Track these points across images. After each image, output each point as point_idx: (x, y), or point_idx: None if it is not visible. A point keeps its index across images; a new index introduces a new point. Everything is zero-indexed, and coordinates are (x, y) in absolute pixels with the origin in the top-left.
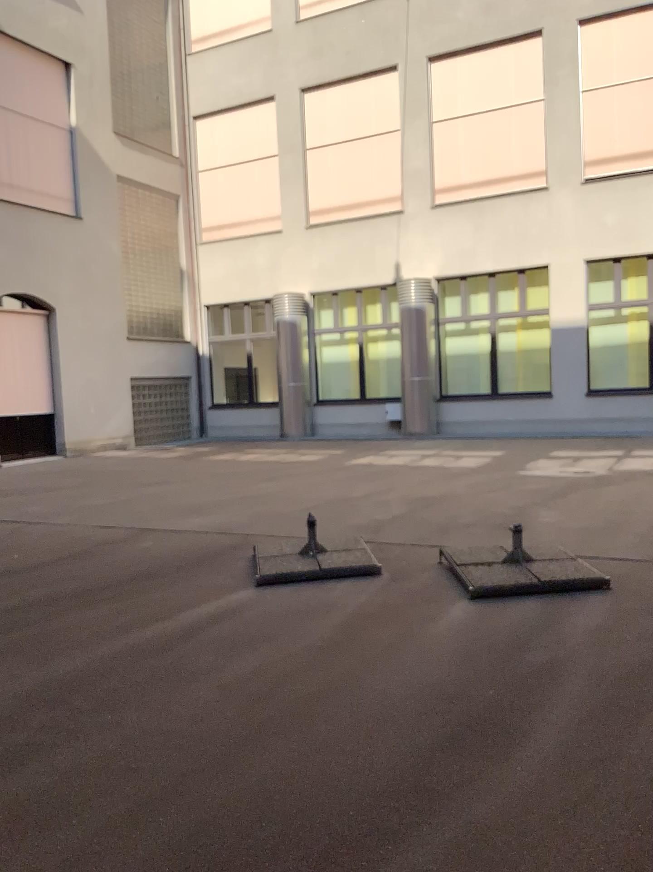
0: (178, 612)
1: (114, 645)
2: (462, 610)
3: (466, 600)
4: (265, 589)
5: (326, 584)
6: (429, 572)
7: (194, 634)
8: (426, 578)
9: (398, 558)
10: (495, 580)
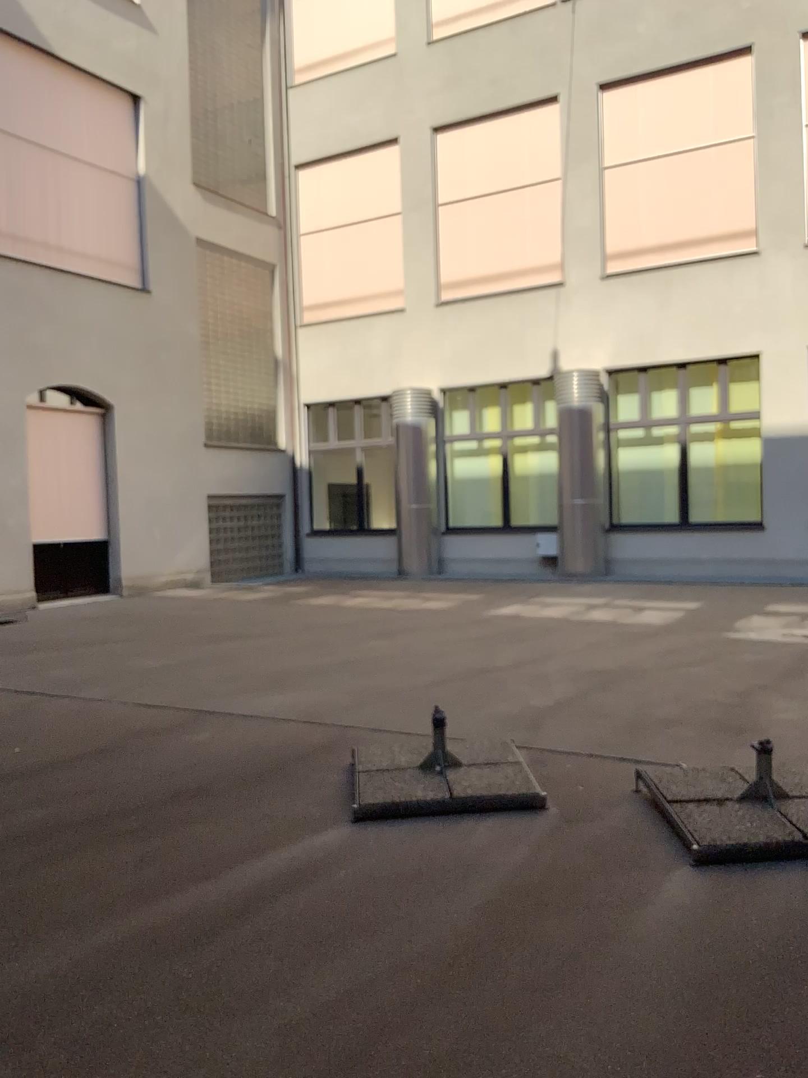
0: (228, 867)
1: (118, 932)
2: (684, 890)
3: (688, 869)
4: (366, 829)
5: (458, 824)
6: (621, 809)
7: (246, 915)
8: (616, 820)
9: (569, 780)
10: (731, 831)
